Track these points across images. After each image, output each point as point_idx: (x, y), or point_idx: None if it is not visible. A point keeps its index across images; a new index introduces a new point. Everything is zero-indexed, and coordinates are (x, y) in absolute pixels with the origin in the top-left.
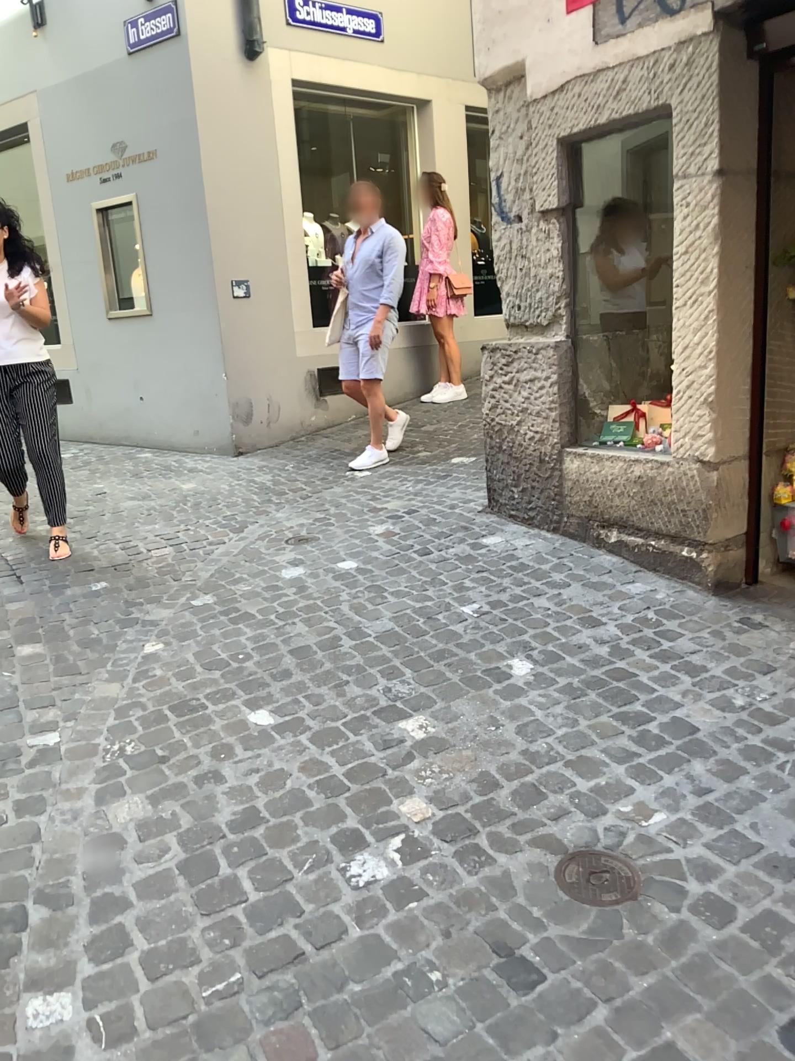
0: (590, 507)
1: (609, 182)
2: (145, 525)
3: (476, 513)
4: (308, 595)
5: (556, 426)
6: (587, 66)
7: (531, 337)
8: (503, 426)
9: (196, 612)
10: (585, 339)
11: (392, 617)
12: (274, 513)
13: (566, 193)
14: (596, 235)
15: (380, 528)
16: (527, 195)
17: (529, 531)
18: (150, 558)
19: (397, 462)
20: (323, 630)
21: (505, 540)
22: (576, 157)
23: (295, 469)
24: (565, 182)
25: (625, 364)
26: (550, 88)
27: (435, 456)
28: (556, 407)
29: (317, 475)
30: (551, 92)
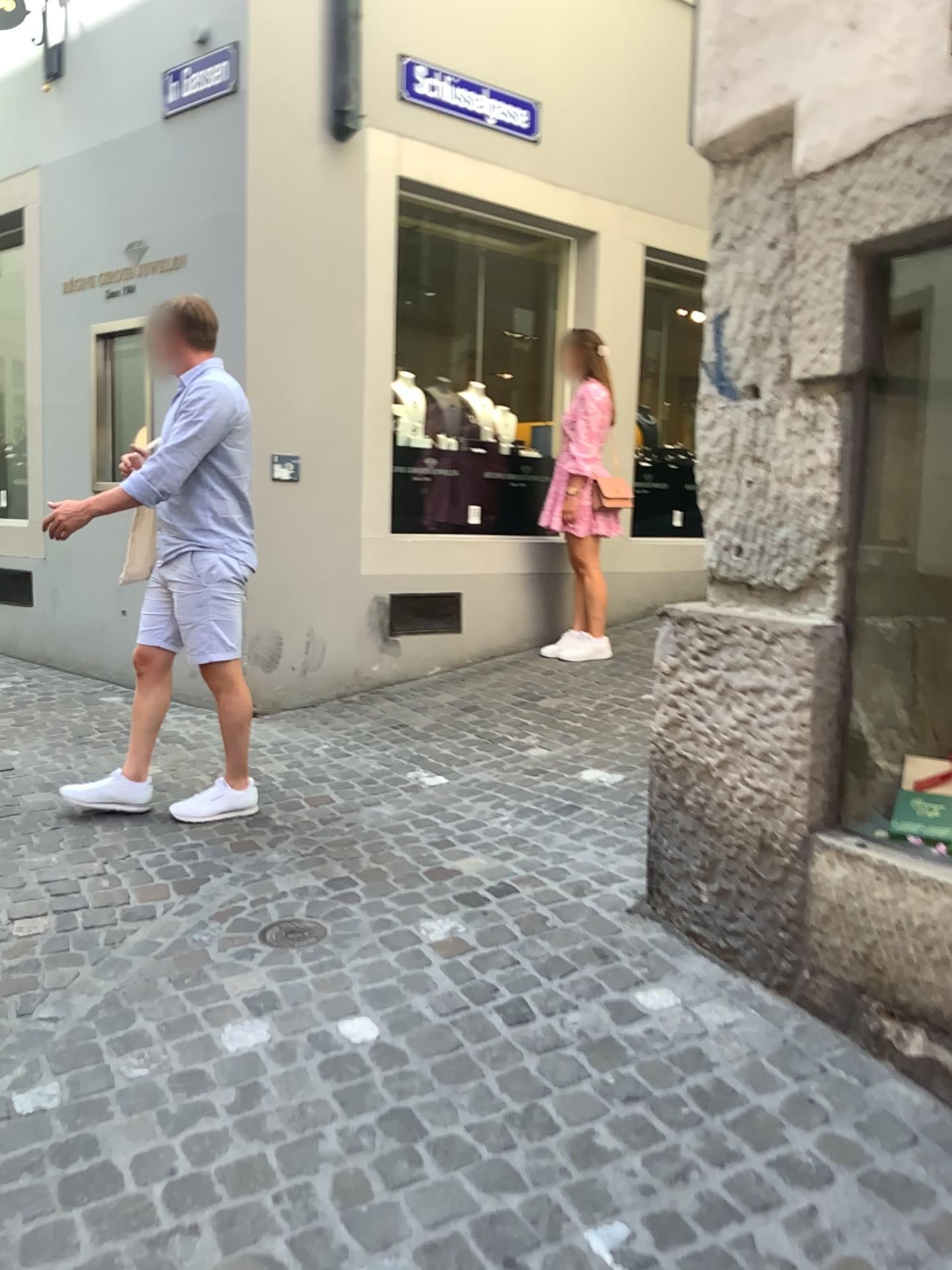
0: (864, 966)
1: (942, 333)
2: (38, 851)
3: (623, 911)
4: (256, 1116)
5: (801, 786)
6: (936, 96)
7: (763, 607)
8: (693, 767)
9: (6, 1137)
10: (867, 622)
11: (421, 1244)
12: (263, 853)
13: (860, 345)
14: (906, 429)
15: (441, 926)
16: (780, 341)
17: (726, 982)
18: (1, 942)
19: (492, 768)
20: (252, 1269)
21: (681, 1003)
22: (882, 282)
23: (326, 759)
24: (861, 324)
25: (945, 679)
26: (849, 144)
27: (557, 765)
28: (804, 749)
29: (359, 777)
30: (851, 150)
